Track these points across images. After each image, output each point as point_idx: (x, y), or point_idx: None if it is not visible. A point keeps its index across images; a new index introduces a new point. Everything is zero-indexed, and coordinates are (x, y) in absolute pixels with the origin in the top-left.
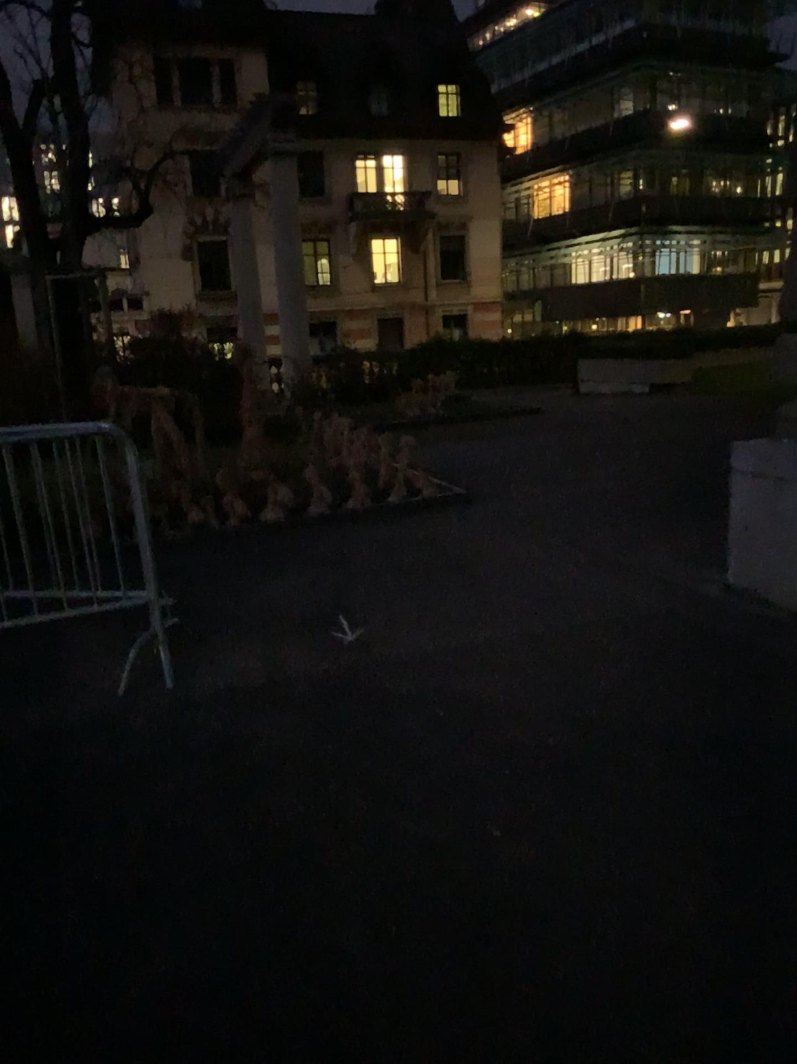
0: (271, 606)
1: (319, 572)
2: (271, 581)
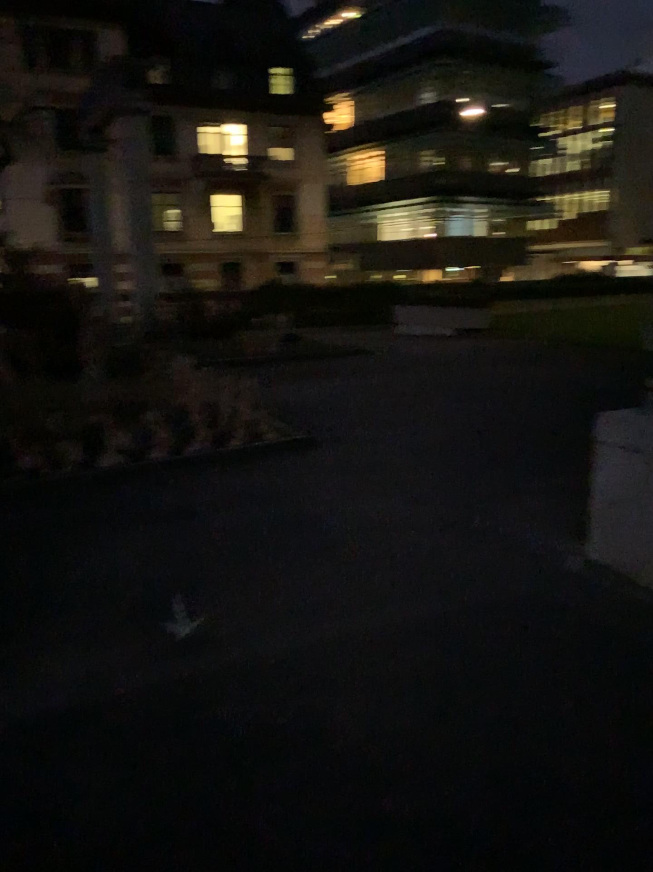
0: (95, 585)
1: (153, 534)
2: (100, 544)
